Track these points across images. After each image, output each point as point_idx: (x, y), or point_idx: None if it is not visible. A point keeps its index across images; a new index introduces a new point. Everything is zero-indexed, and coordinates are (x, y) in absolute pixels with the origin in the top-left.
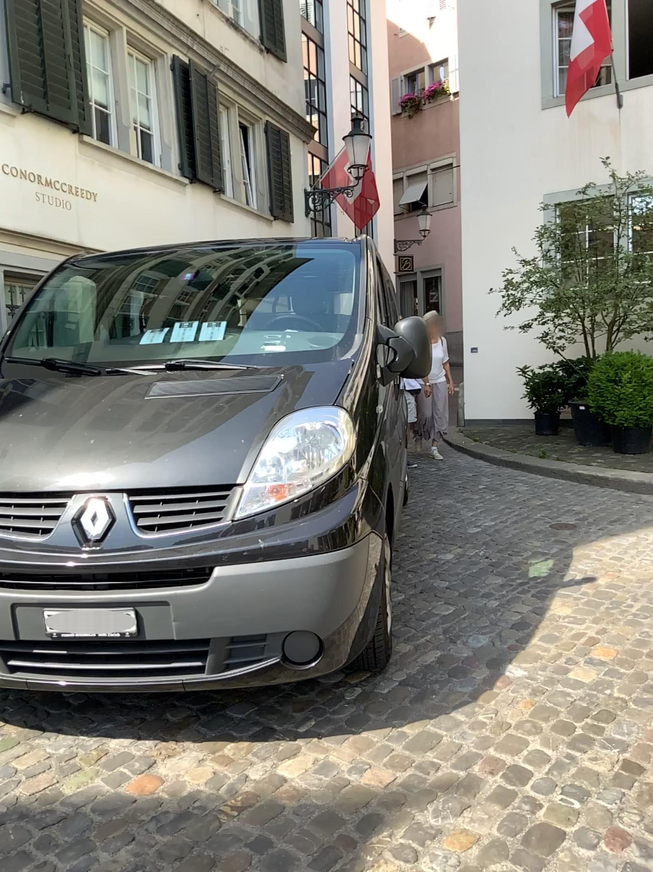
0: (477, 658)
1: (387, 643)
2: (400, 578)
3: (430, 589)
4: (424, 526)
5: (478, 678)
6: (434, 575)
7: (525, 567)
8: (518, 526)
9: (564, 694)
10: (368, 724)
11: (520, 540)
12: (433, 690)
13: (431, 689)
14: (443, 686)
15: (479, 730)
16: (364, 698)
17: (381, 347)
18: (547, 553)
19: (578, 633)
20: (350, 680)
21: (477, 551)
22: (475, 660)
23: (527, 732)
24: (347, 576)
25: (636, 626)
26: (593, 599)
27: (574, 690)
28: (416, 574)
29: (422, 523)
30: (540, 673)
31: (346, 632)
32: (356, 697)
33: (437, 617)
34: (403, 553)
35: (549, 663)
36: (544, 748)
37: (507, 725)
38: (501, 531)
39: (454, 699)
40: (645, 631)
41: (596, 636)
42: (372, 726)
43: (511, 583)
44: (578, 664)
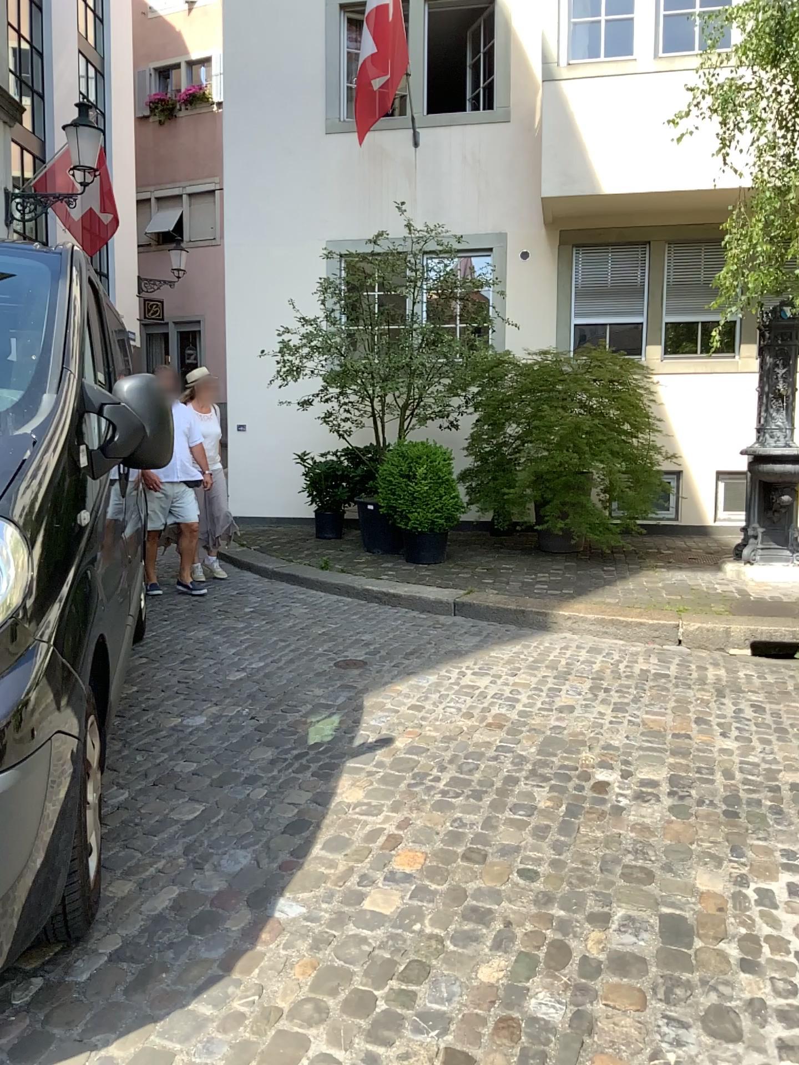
0: (234, 893)
1: (90, 896)
2: (123, 762)
3: (168, 778)
4: (164, 673)
5: (234, 930)
6: (175, 752)
7: (303, 730)
8: (294, 668)
9: (360, 940)
10: (47, 1054)
11: (297, 688)
12: (164, 964)
13: (160, 963)
14: (179, 953)
15: (233, 1033)
16: (44, 1000)
17: (90, 418)
18: (332, 707)
19: (375, 830)
20: (24, 965)
21: (238, 709)
22: (232, 896)
23: (307, 1022)
24: (4, 819)
25: (447, 811)
26: (393, 774)
27: (373, 931)
28: (149, 753)
29: (163, 670)
30: (324, 907)
31: (5, 911)
32: (30, 998)
33: (176, 826)
34: (131, 719)
35: (337, 888)
36: (332, 1050)
37: (277, 1013)
38: (272, 678)
39: (196, 977)
40: (459, 817)
41: (398, 832)
42: (54, 1057)
43: (284, 759)
44: (377, 885)
